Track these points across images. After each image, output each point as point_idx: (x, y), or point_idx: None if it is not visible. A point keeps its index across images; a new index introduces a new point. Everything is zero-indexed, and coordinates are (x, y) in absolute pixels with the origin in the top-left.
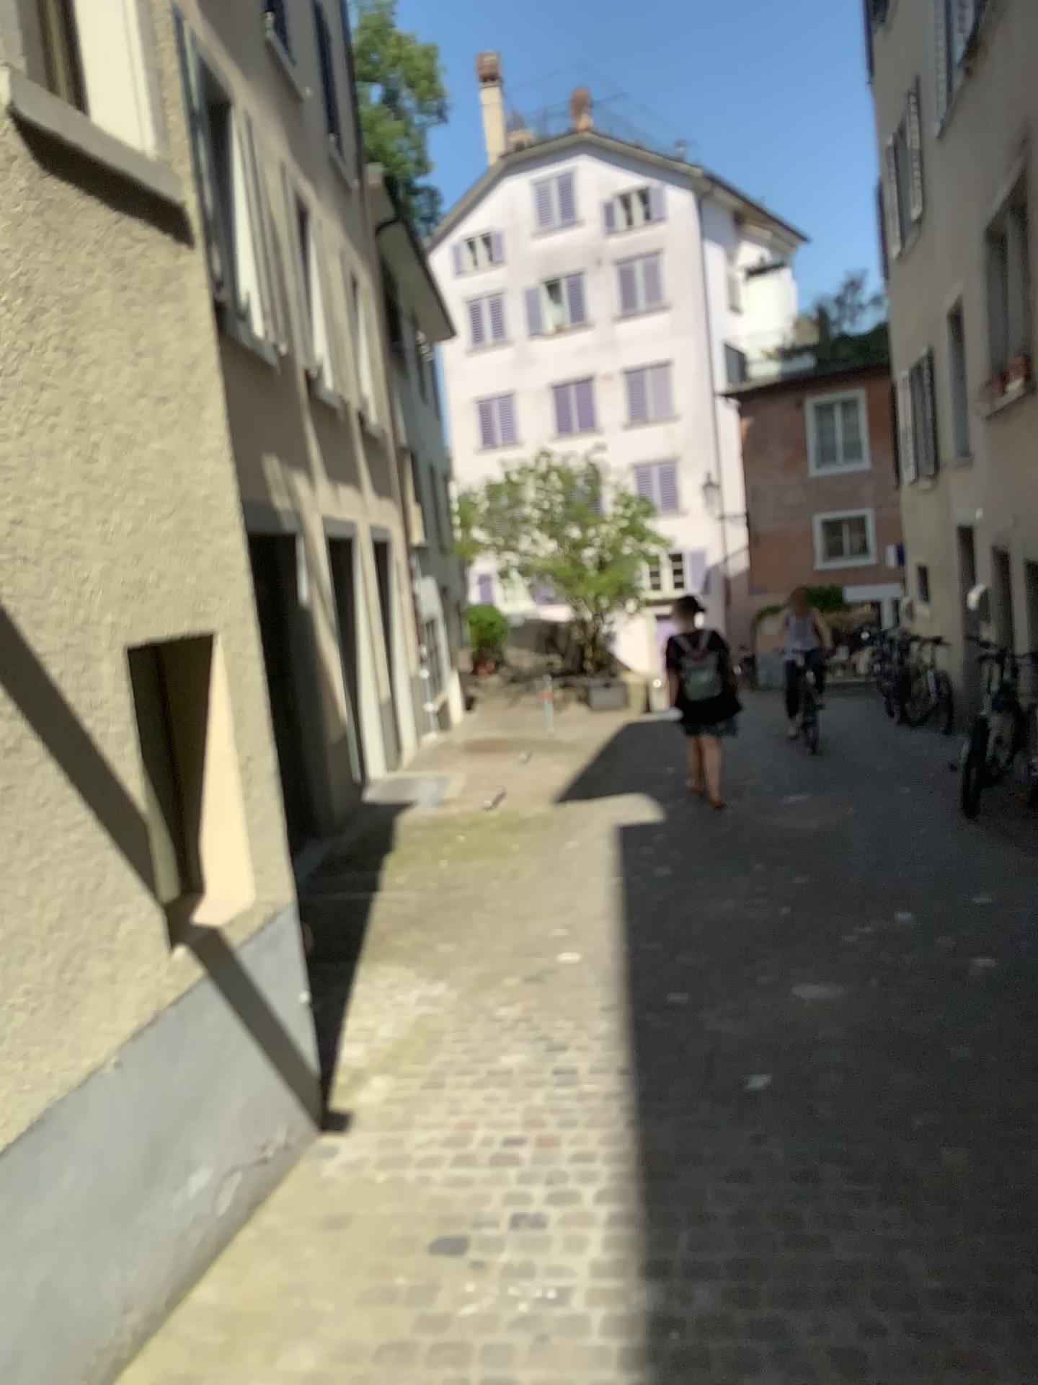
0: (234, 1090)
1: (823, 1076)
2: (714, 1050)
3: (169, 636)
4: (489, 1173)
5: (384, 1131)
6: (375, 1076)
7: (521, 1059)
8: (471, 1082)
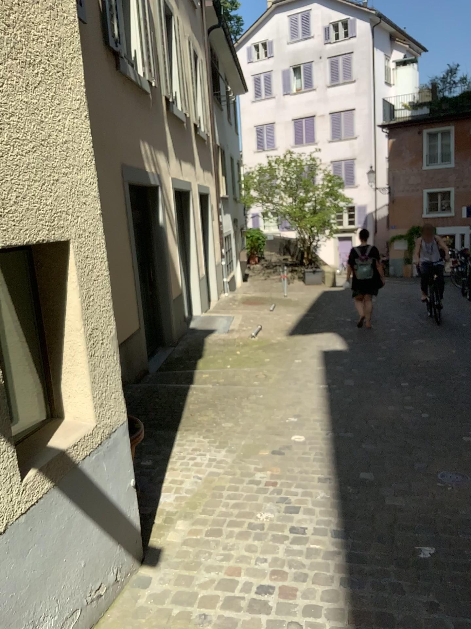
0: (76, 556)
1: (469, 551)
2: (393, 521)
3: (30, 242)
4: (246, 618)
5: (180, 569)
6: (179, 518)
7: (269, 515)
8: (237, 532)
